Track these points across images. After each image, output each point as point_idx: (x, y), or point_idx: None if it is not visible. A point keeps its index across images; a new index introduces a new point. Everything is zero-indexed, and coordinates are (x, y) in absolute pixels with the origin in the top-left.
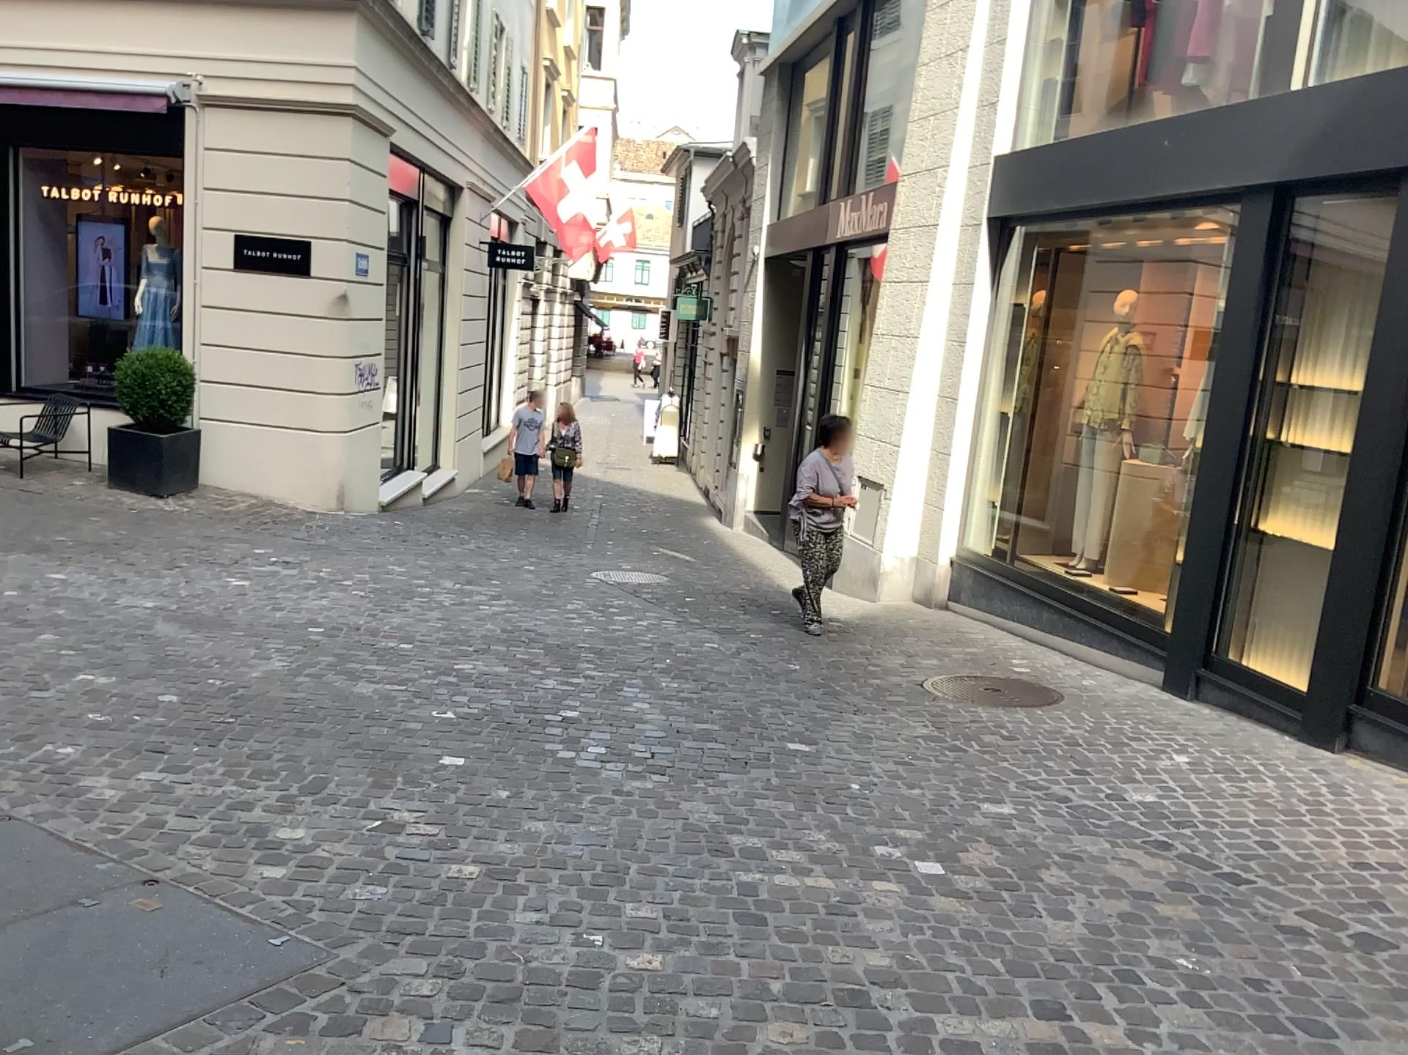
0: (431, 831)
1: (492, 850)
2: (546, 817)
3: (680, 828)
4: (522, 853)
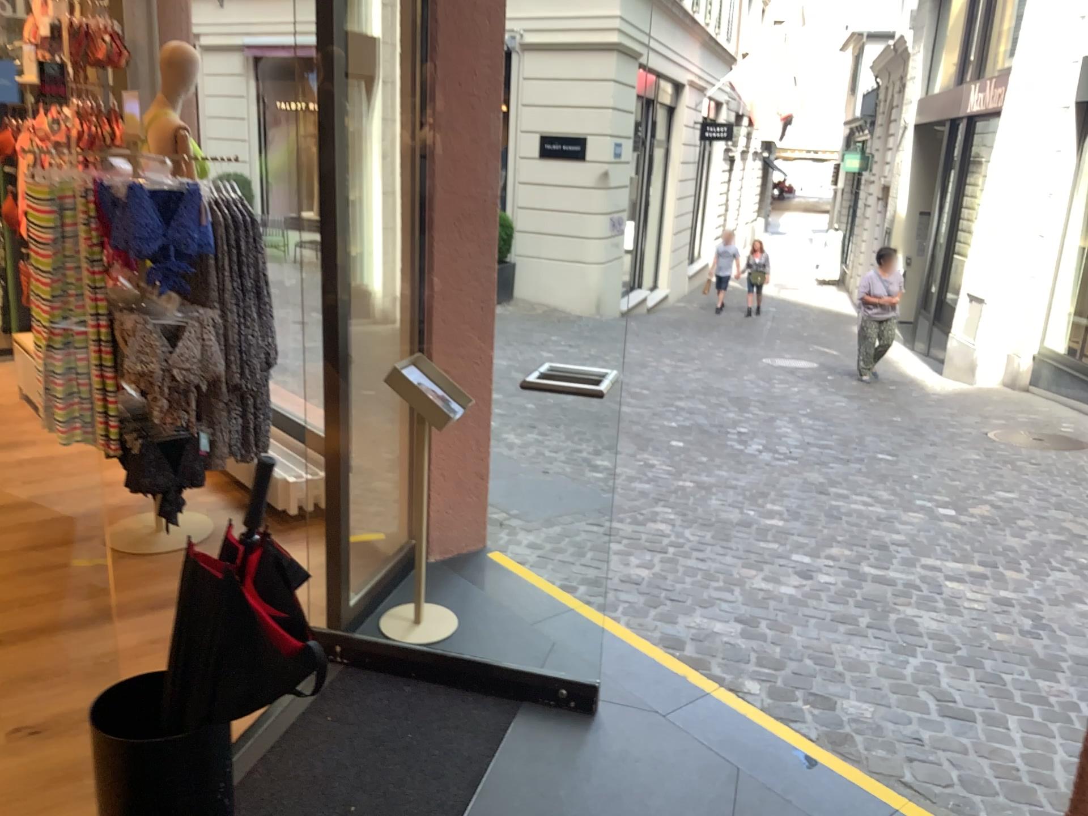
0: (670, 468)
1: (700, 479)
2: (728, 469)
3: (801, 480)
4: (715, 481)
